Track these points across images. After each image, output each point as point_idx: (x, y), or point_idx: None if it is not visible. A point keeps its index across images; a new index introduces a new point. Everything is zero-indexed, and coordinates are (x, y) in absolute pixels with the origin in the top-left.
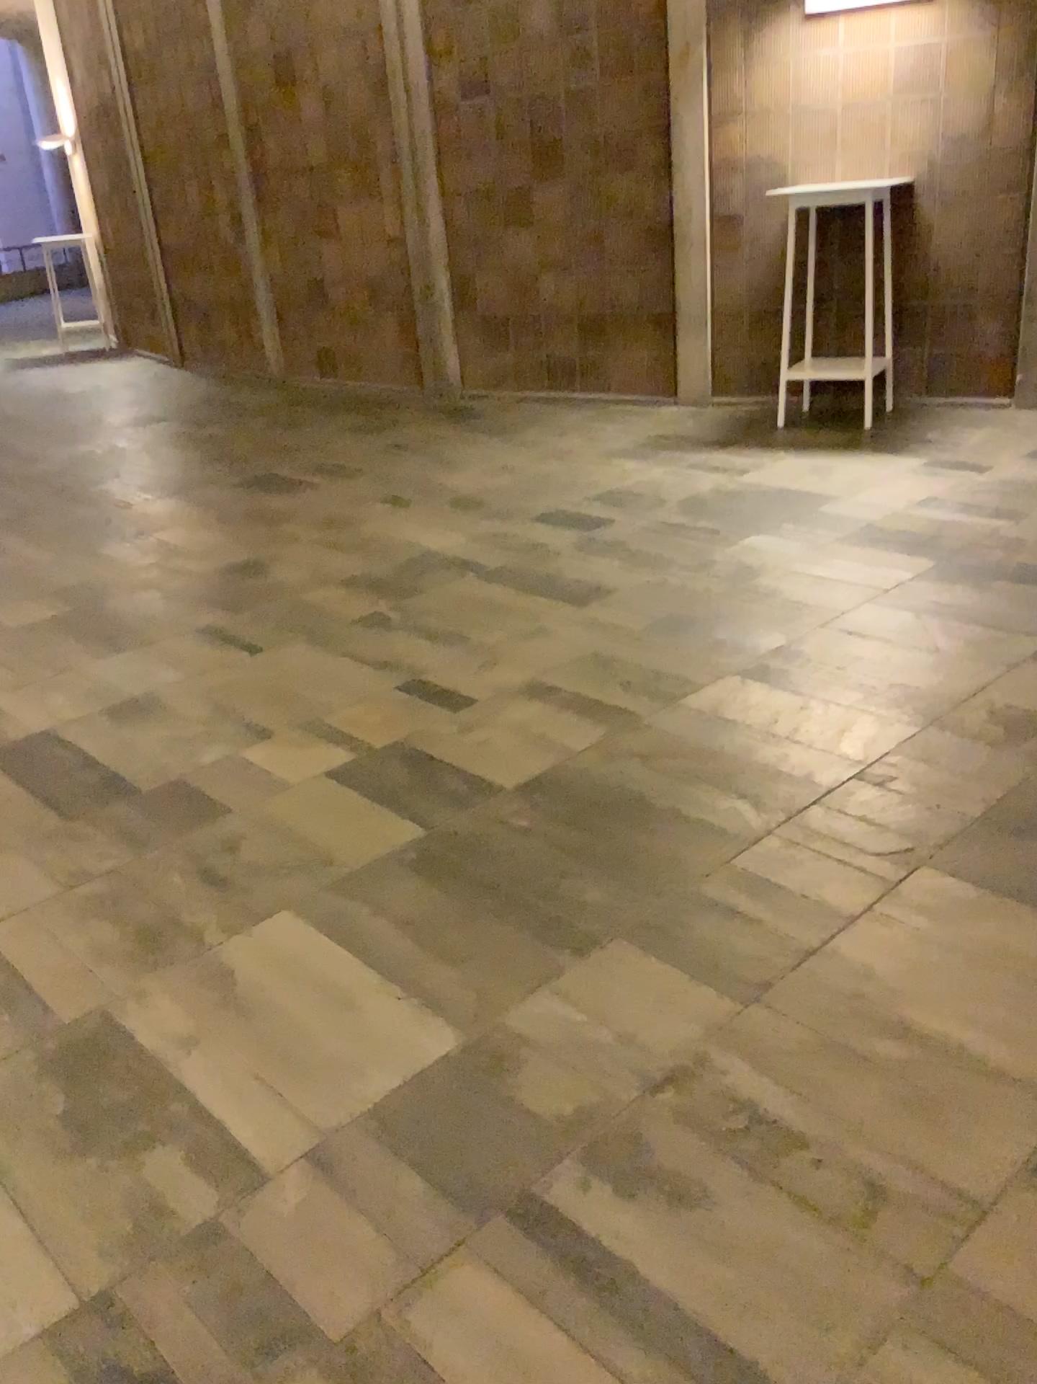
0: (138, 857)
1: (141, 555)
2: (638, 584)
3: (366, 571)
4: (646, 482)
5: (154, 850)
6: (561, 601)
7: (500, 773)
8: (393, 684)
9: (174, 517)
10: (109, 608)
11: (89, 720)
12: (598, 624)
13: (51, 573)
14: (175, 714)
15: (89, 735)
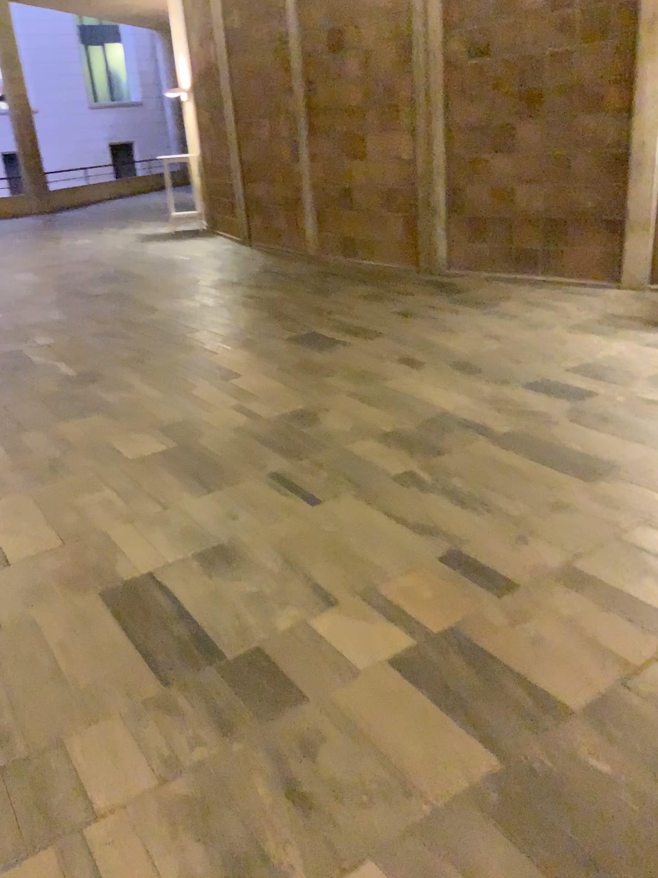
0: (225, 746)
1: (223, 399)
2: (635, 463)
3: (397, 428)
4: (611, 358)
5: (239, 740)
6: (569, 475)
7: (561, 686)
8: (437, 554)
9: (247, 367)
10: (200, 447)
11: (184, 565)
12: (610, 505)
13: (158, 412)
14: (253, 567)
15: (183, 580)
